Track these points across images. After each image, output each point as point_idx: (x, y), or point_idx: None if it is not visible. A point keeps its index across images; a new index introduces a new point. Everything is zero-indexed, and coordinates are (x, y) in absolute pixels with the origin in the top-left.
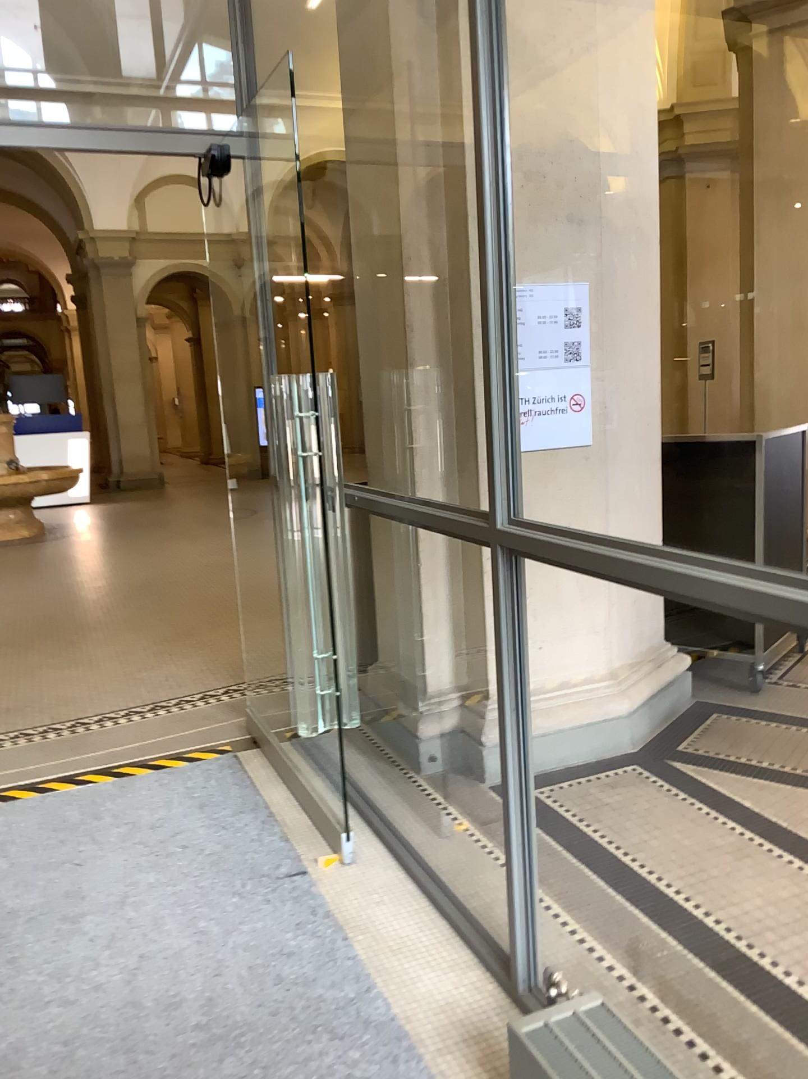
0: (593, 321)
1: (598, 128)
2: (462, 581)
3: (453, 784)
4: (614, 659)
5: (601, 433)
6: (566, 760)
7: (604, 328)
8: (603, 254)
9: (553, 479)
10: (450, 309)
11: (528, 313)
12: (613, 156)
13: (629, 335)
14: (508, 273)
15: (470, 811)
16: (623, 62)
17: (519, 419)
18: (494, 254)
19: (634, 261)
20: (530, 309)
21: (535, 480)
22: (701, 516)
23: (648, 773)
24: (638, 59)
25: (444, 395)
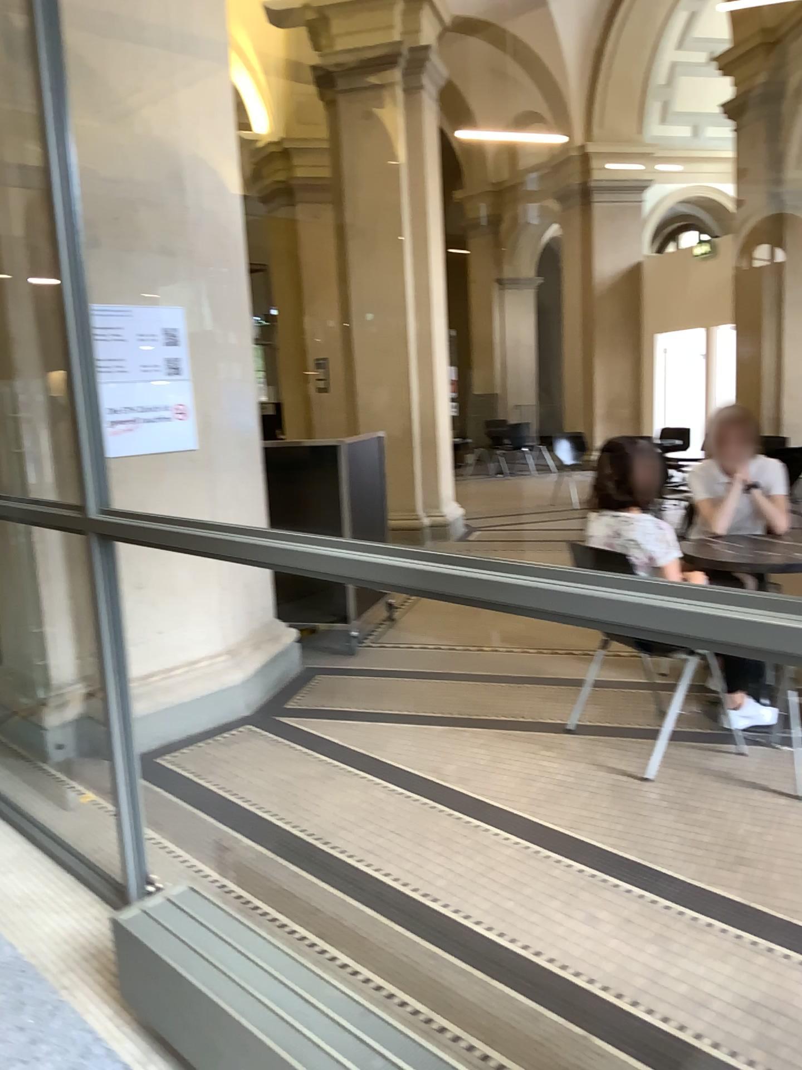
0: (191, 340)
1: (184, 169)
2: (81, 582)
3: (82, 772)
4: (230, 641)
5: (204, 440)
6: (190, 736)
7: (201, 346)
8: (196, 280)
9: (163, 482)
10: (51, 326)
11: (127, 331)
12: (200, 194)
13: (224, 353)
14: (82, 301)
15: (98, 792)
16: (204, 112)
17: (123, 427)
18: (68, 284)
19: (225, 287)
20: (129, 328)
21: (145, 484)
22: (303, 511)
23: (263, 736)
24: (218, 111)
25: (50, 406)
